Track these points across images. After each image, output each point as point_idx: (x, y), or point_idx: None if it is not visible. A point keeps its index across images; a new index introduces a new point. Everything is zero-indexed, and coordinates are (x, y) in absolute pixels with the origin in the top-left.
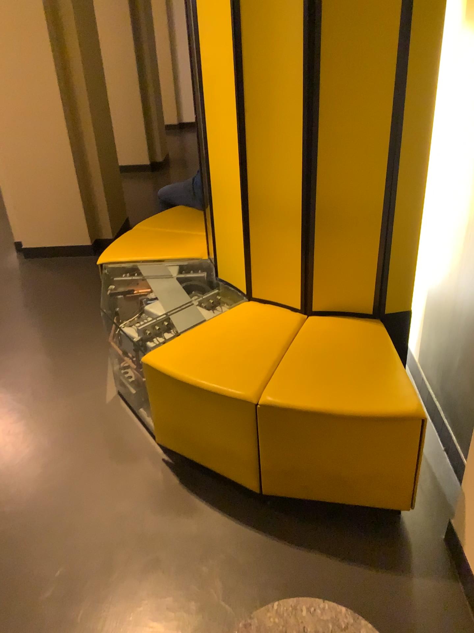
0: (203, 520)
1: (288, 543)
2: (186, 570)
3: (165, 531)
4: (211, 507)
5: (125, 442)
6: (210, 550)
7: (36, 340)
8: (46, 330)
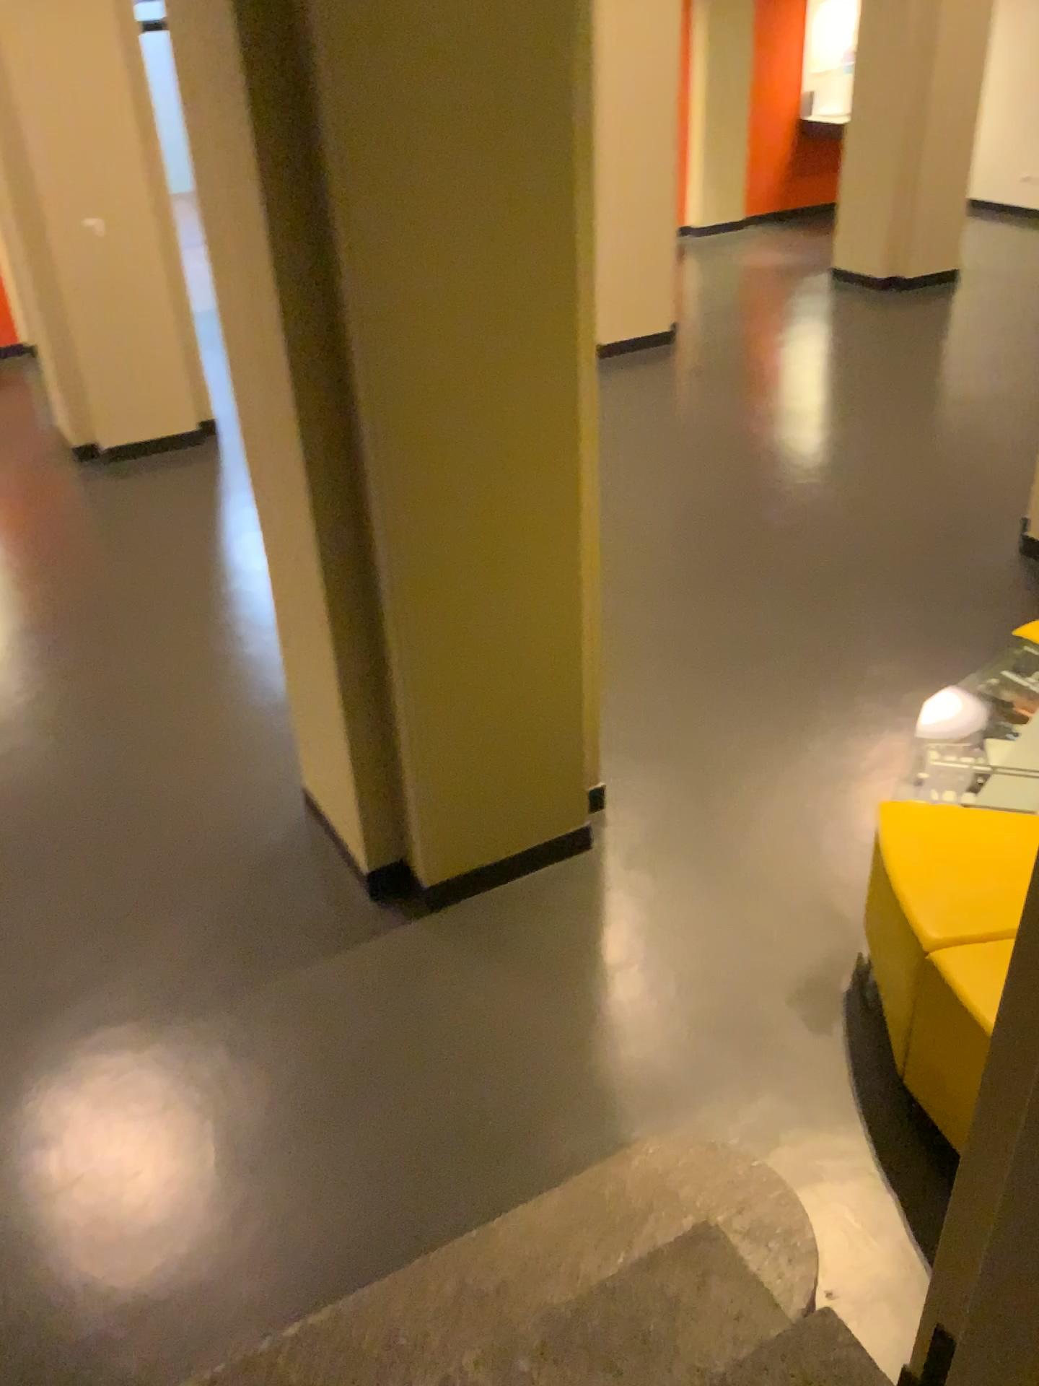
0: (815, 1043)
1: (869, 1152)
2: (740, 1065)
3: (767, 1014)
4: (839, 1040)
5: (841, 897)
6: (783, 1073)
7: (890, 695)
8: (918, 688)
